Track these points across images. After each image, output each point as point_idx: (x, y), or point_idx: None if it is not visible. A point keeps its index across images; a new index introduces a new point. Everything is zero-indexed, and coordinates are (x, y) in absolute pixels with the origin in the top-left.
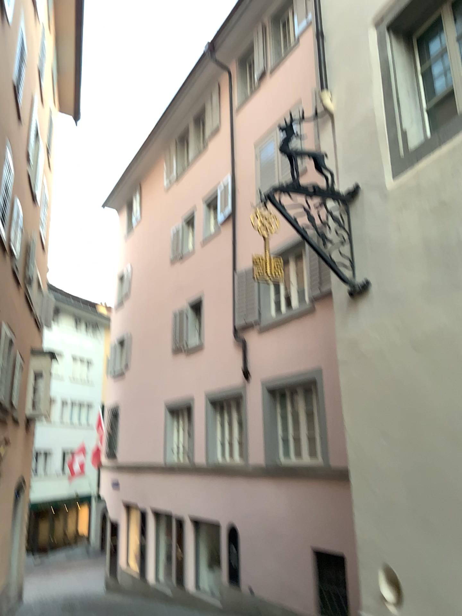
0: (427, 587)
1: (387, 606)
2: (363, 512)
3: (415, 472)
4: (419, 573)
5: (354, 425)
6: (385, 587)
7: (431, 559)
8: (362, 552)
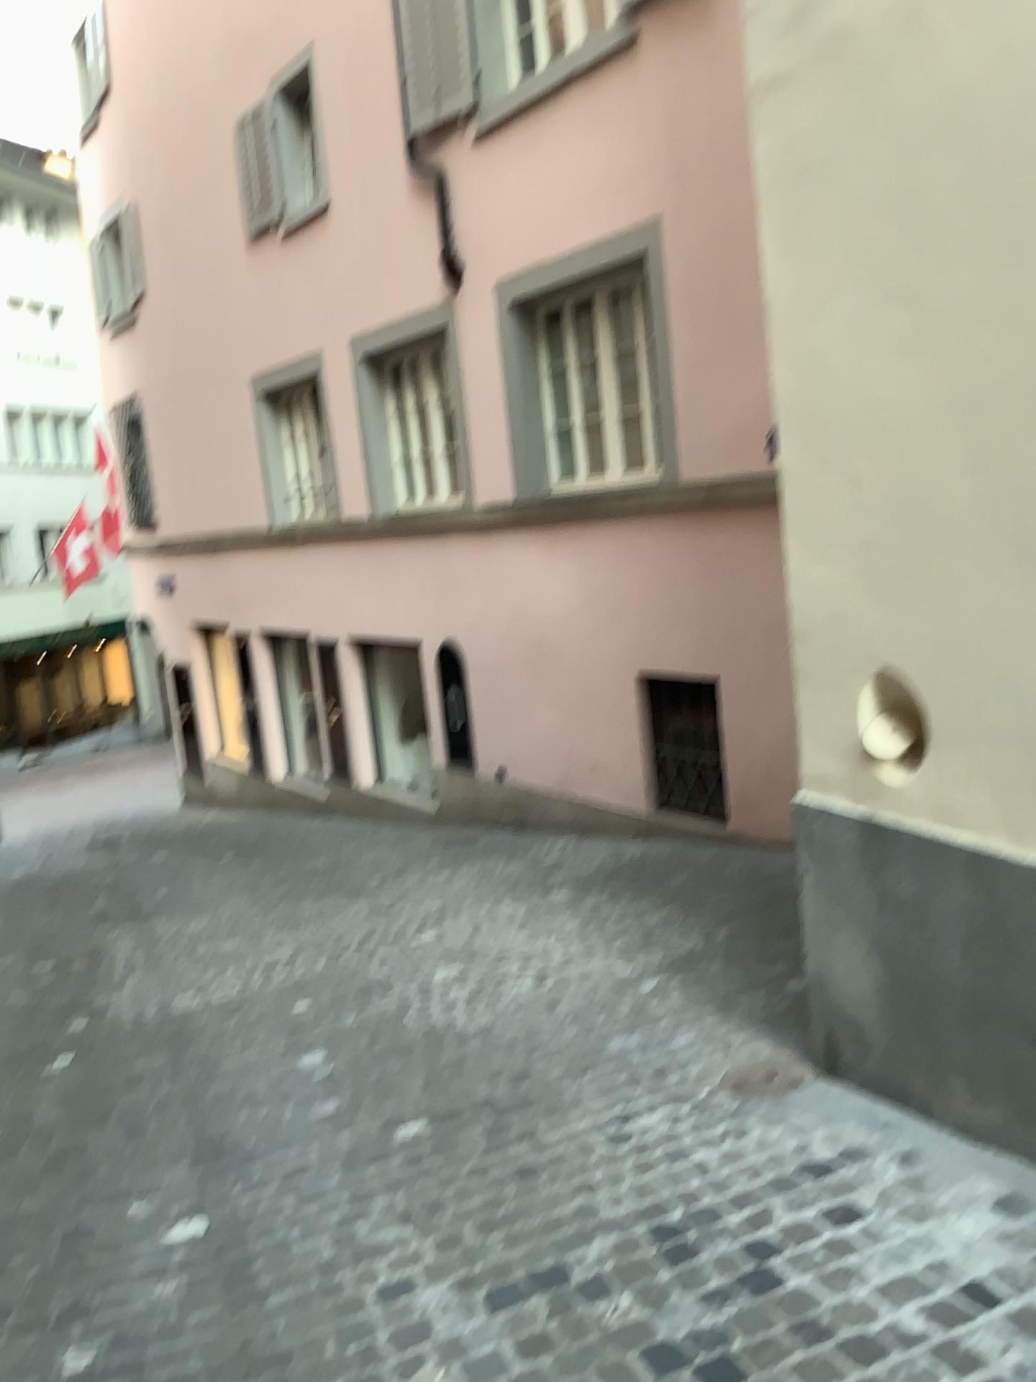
0: (1010, 709)
1: (879, 767)
2: (816, 542)
3: (1003, 393)
4: (987, 677)
5: (797, 291)
6: (874, 723)
7: (1032, 636)
8: (808, 647)
